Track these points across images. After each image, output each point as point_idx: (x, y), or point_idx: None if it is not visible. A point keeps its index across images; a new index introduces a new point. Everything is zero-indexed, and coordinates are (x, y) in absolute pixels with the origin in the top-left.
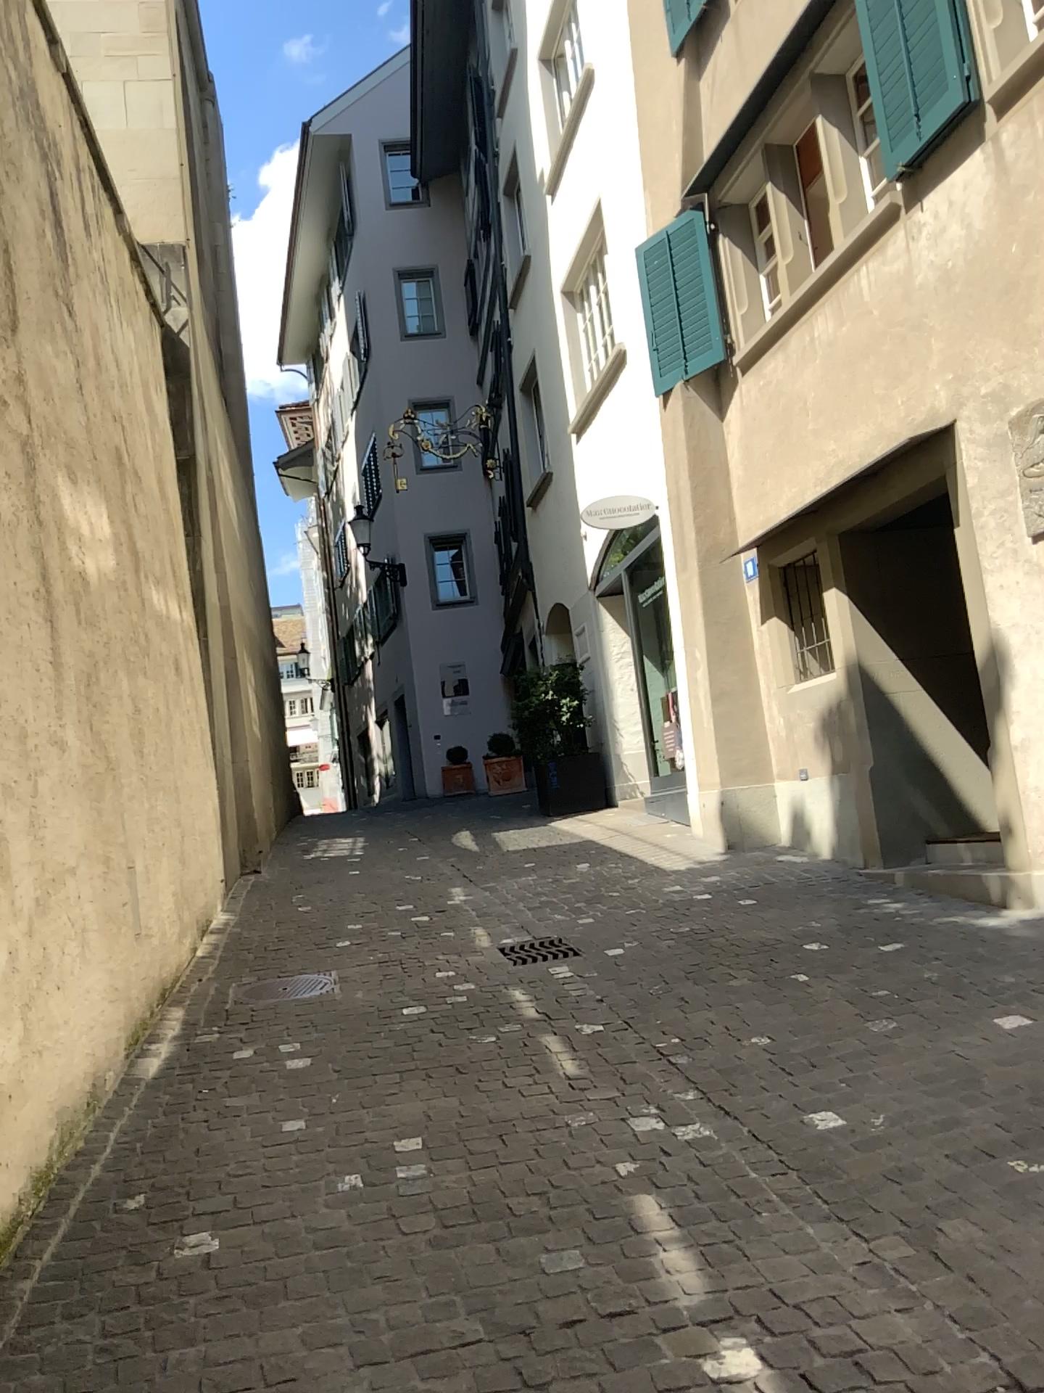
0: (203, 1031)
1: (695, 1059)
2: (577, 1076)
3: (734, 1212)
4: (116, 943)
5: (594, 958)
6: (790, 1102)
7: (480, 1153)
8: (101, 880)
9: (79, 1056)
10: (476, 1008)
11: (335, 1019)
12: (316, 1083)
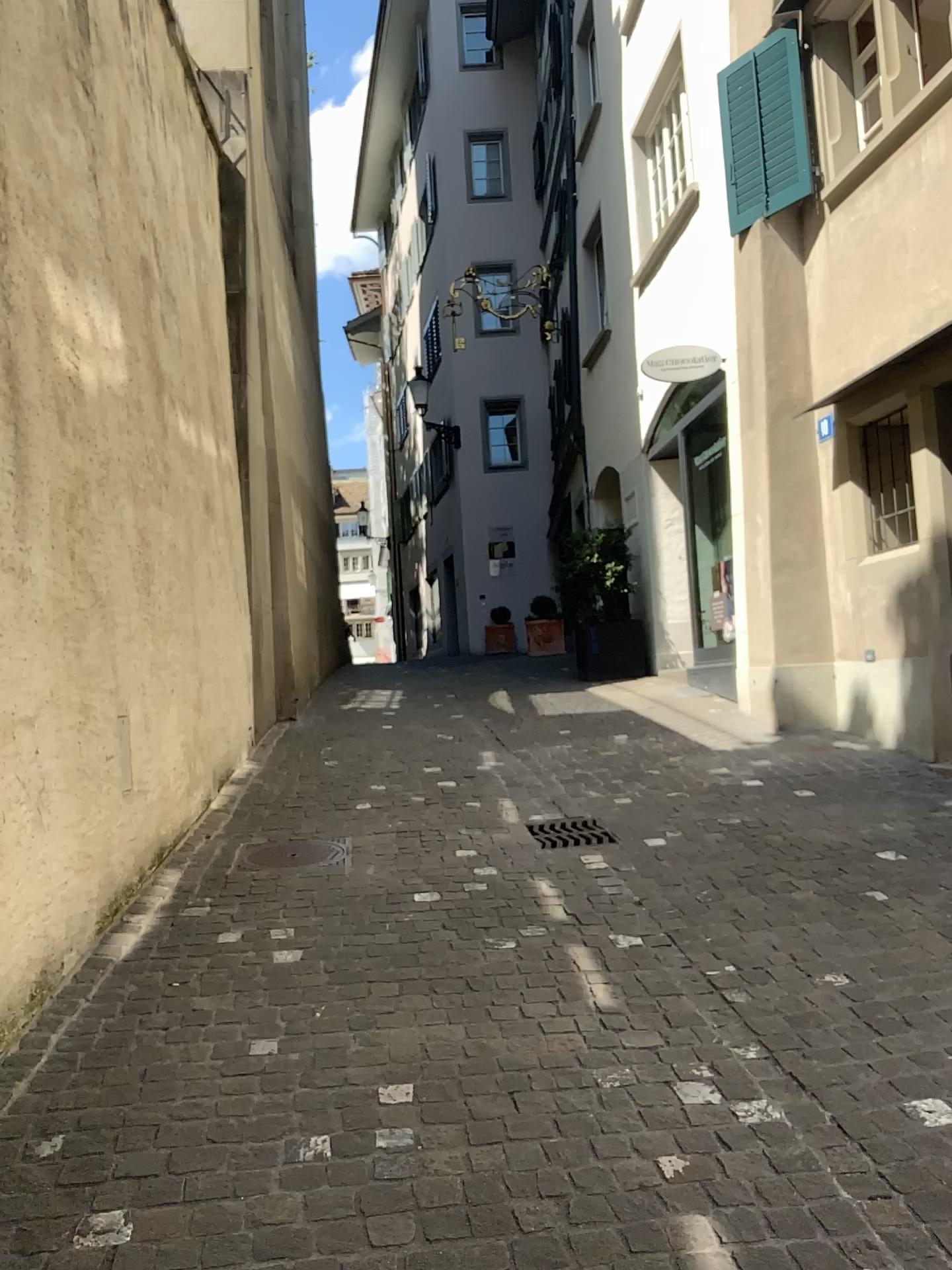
0: (190, 904)
1: (756, 997)
2: (610, 1008)
3: (824, 1264)
4: (90, 805)
5: (633, 847)
6: (884, 1080)
7: (485, 1116)
8: (69, 733)
9: (15, 946)
10: (496, 900)
11: (337, 902)
12: (301, 987)
